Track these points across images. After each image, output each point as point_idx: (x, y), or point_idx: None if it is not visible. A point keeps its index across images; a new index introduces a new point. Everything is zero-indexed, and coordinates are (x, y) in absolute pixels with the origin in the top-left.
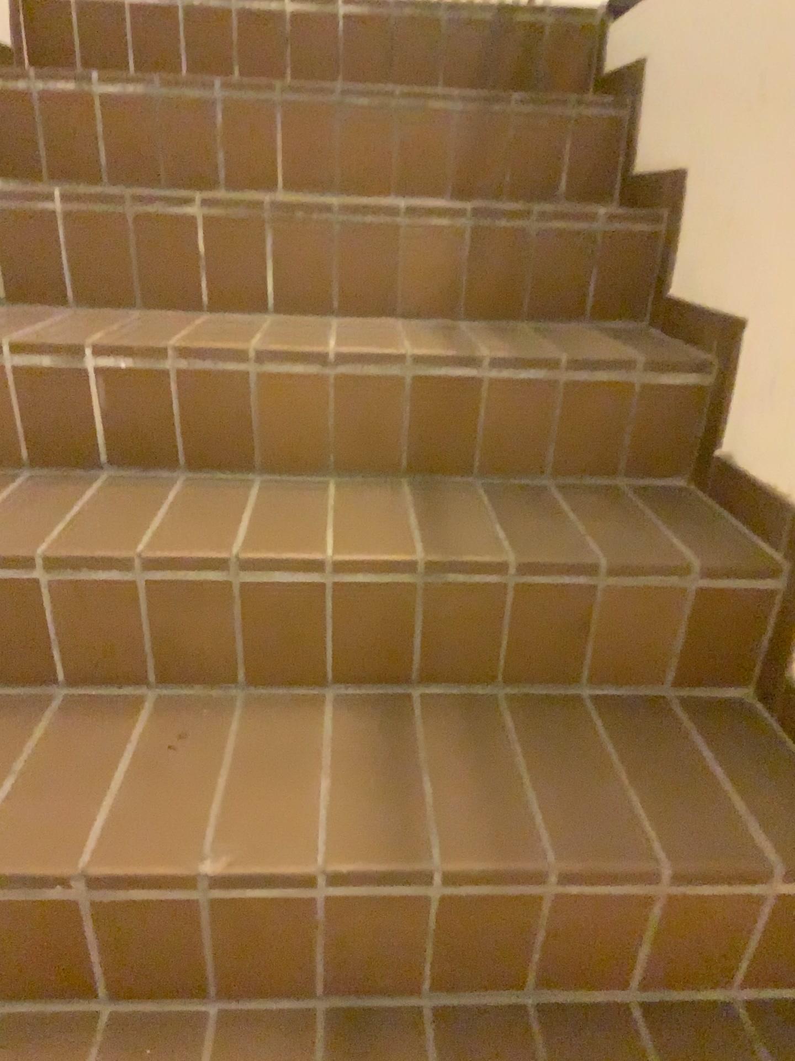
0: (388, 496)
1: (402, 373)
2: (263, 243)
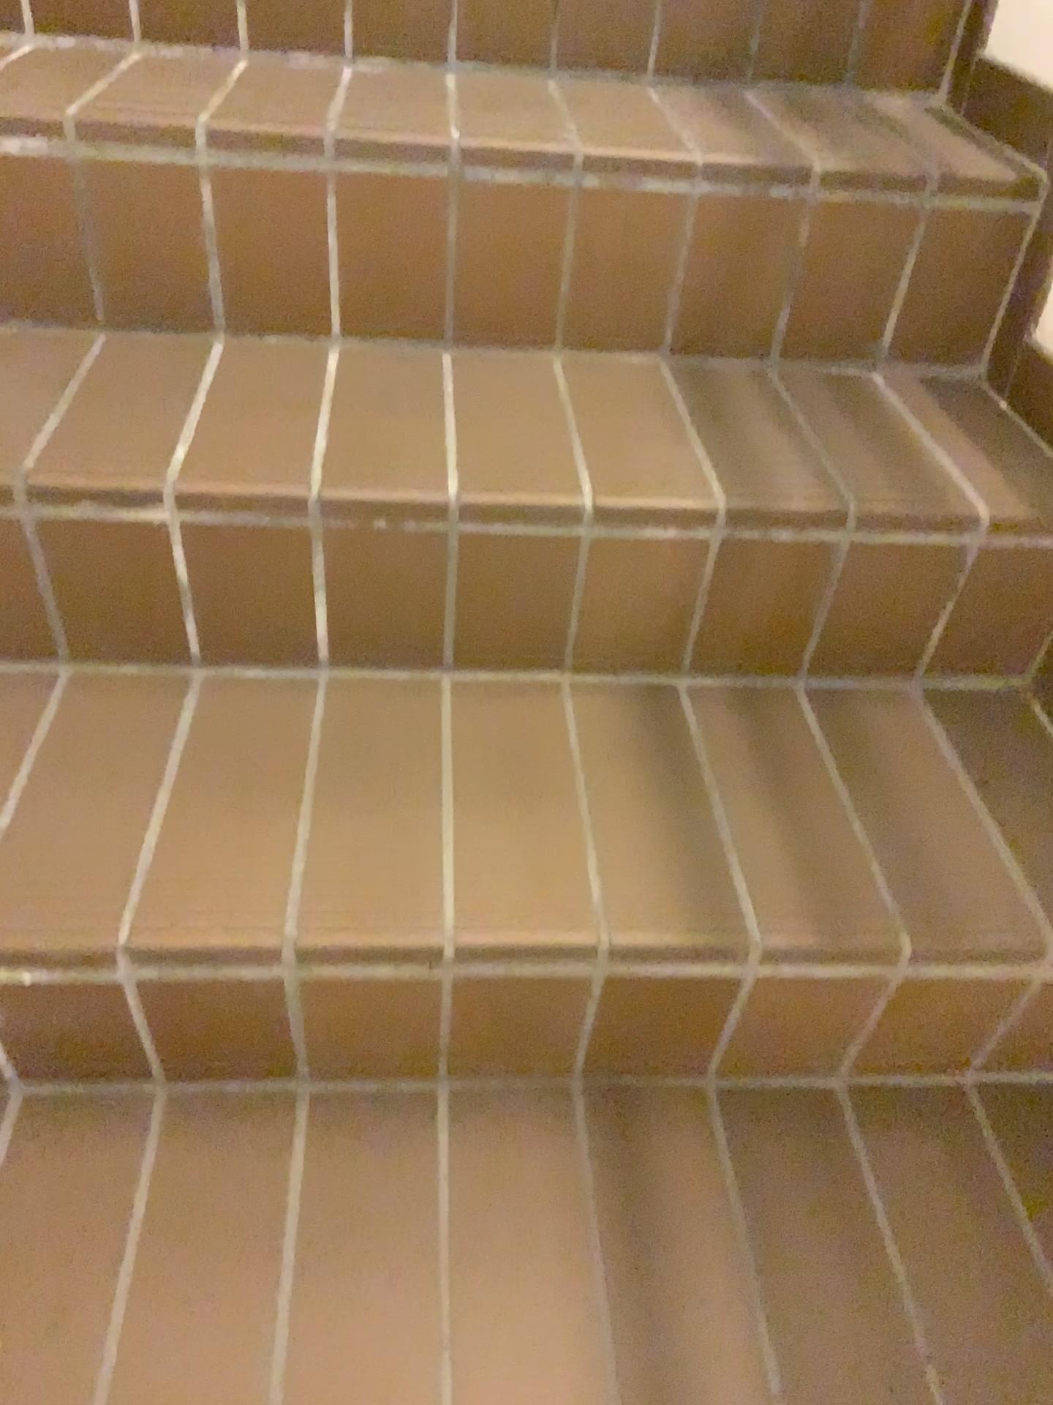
0: (550, 1179)
1: (588, 983)
2: (305, 570)
